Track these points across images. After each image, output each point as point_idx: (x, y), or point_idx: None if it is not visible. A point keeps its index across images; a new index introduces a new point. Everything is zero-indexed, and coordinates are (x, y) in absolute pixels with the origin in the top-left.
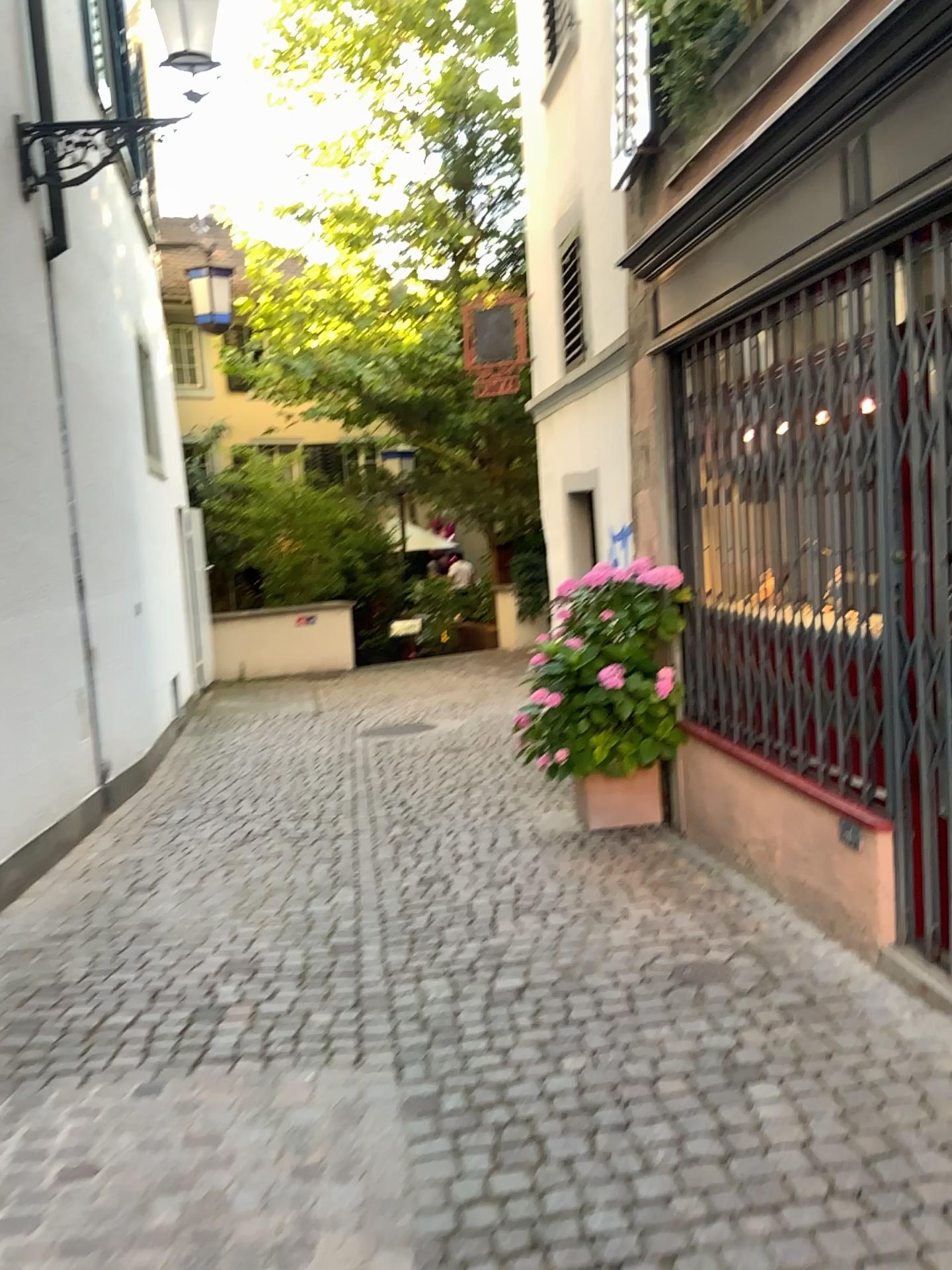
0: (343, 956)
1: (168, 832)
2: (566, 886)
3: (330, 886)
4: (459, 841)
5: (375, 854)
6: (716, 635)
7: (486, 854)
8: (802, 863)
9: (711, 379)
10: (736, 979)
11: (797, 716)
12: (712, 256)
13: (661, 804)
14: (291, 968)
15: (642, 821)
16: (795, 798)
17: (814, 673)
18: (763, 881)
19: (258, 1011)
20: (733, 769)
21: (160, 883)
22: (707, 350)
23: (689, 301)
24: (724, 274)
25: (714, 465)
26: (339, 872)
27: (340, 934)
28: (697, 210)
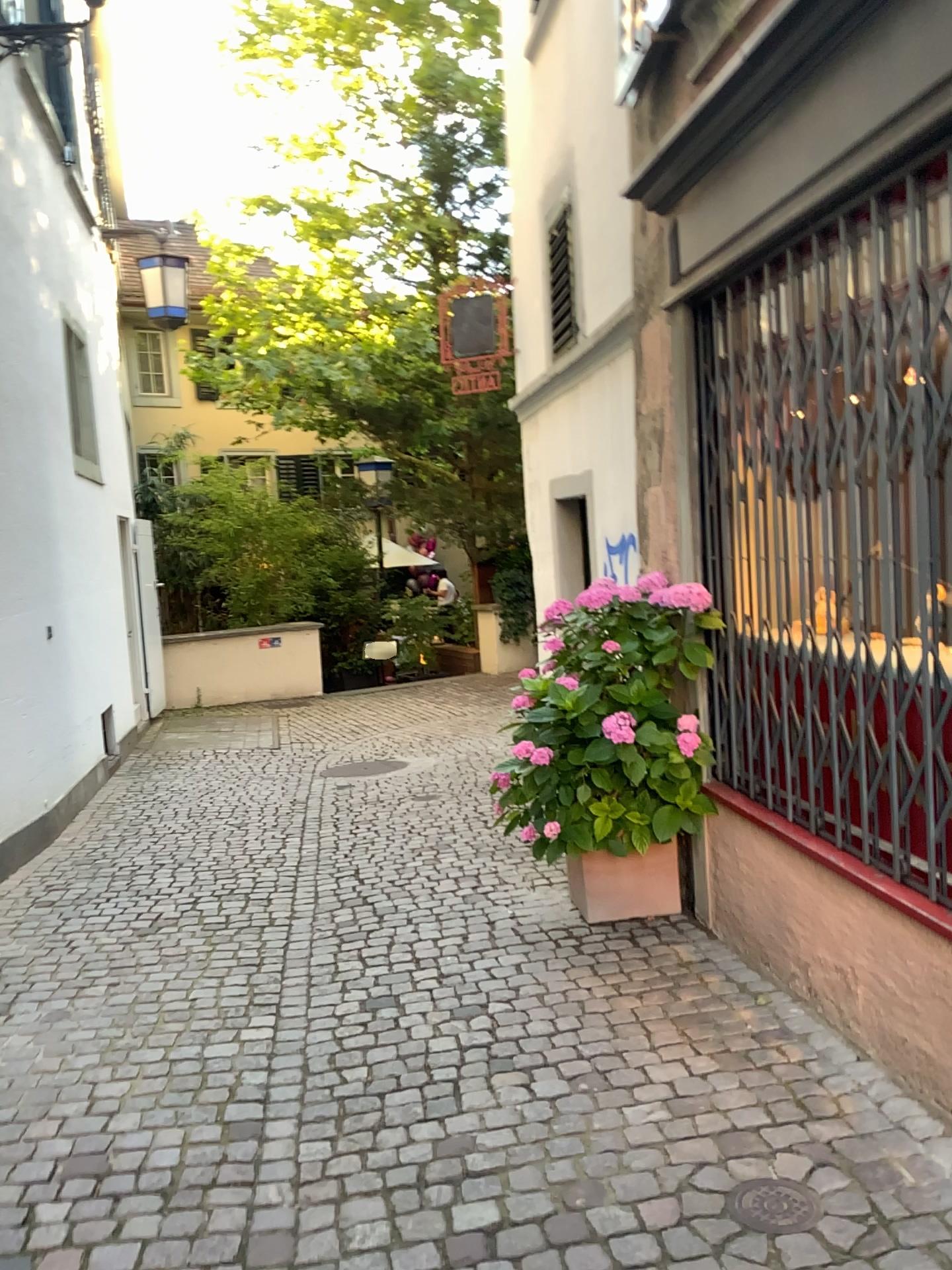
0: (239, 1142)
1: (57, 916)
2: (559, 1015)
3: (244, 1009)
4: (421, 934)
5: (310, 955)
6: (759, 674)
7: (453, 957)
8: (902, 1011)
9: (755, 330)
10: (825, 1217)
11: (891, 796)
12: (761, 156)
13: (679, 888)
14: (158, 1169)
15: (656, 910)
16: (889, 914)
17: (925, 737)
18: (834, 1020)
19: (90, 1264)
20: (785, 857)
21: (19, 1002)
22: (749, 292)
23: (726, 224)
24: (782, 172)
25: (759, 446)
26: (260, 984)
27: (242, 1099)
28: (742, 87)
